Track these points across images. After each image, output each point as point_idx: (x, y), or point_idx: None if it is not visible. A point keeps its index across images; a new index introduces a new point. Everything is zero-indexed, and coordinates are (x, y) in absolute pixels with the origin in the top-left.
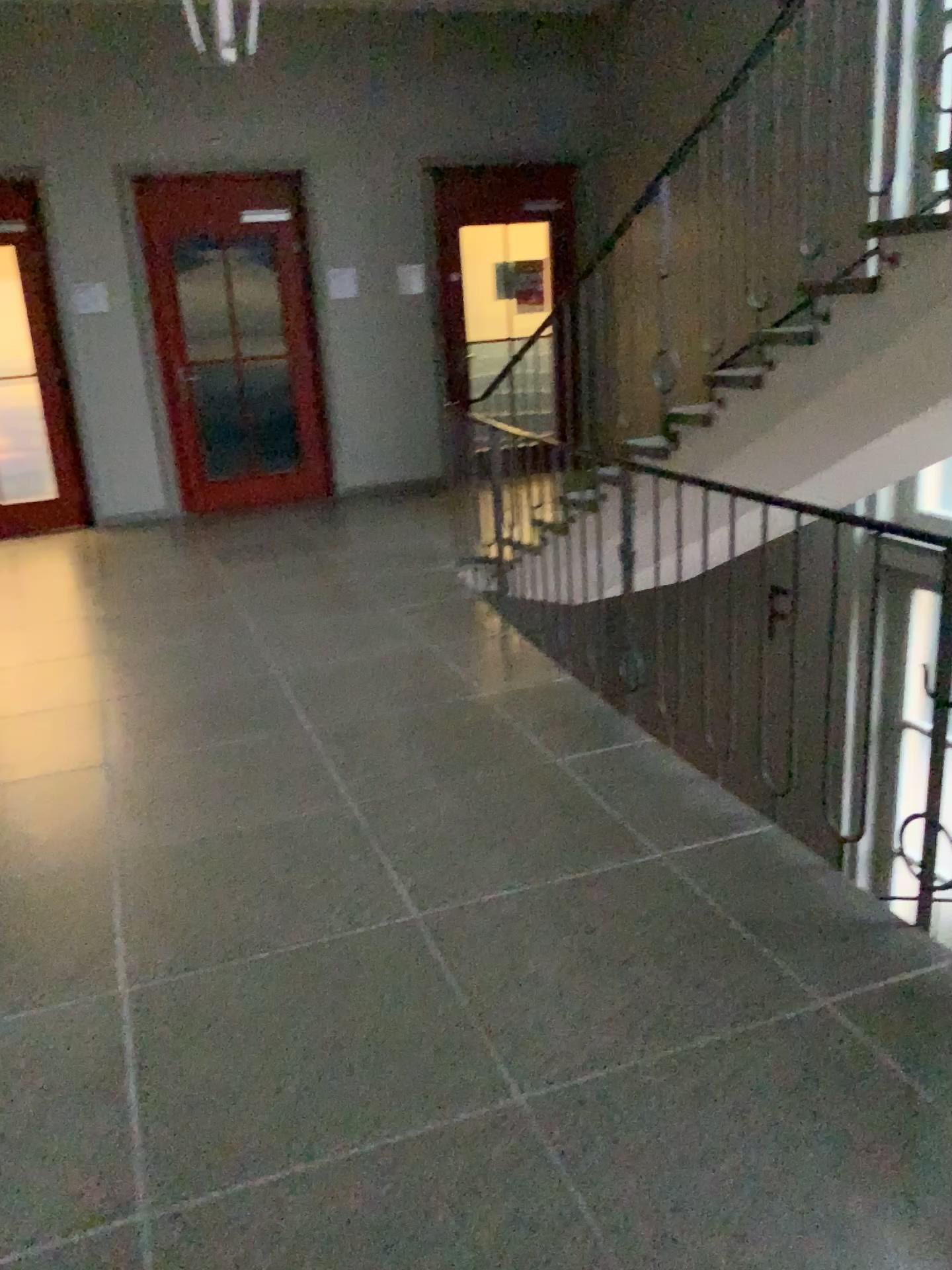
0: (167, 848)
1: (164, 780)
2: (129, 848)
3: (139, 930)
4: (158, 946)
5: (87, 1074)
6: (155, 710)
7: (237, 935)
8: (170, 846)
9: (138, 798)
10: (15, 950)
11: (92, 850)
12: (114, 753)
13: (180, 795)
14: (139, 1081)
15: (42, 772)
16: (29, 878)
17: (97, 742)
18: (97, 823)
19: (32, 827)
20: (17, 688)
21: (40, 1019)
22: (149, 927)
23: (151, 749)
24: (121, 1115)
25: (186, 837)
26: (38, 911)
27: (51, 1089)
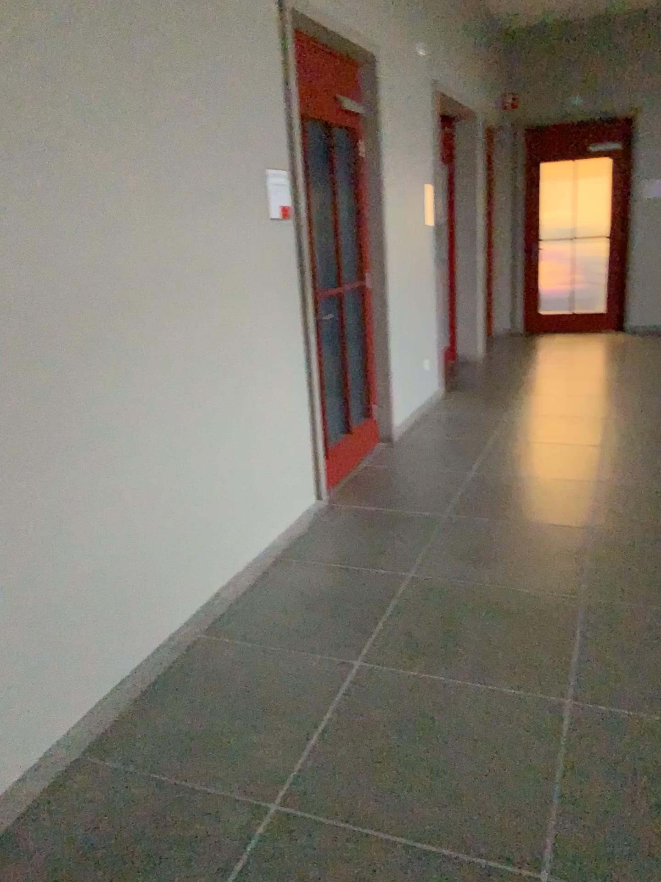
0: (624, 484)
1: (630, 457)
2: (604, 480)
3: (601, 510)
4: (609, 518)
5: (566, 549)
6: (633, 427)
7: (650, 525)
8: (625, 484)
9: (614, 462)
10: (543, 503)
11: (585, 477)
12: (605, 441)
13: (637, 465)
14: (589, 558)
15: (567, 442)
16: (553, 480)
17: (598, 435)
18: (590, 467)
19: (558, 462)
20: (560, 404)
21: (550, 527)
22: (607, 511)
23: (626, 443)
24: (578, 566)
25: (635, 483)
26: (555, 492)
27: (550, 549)
